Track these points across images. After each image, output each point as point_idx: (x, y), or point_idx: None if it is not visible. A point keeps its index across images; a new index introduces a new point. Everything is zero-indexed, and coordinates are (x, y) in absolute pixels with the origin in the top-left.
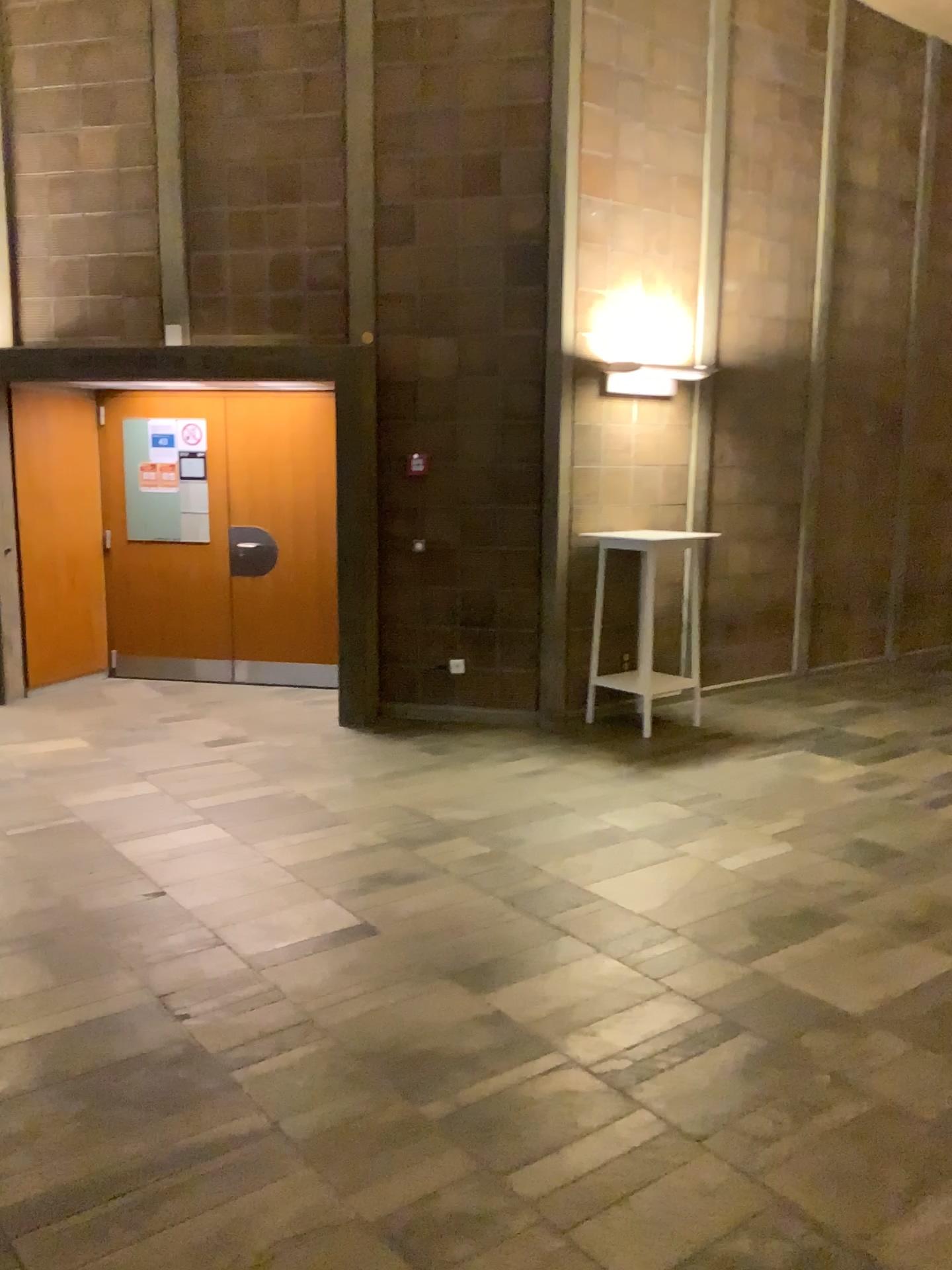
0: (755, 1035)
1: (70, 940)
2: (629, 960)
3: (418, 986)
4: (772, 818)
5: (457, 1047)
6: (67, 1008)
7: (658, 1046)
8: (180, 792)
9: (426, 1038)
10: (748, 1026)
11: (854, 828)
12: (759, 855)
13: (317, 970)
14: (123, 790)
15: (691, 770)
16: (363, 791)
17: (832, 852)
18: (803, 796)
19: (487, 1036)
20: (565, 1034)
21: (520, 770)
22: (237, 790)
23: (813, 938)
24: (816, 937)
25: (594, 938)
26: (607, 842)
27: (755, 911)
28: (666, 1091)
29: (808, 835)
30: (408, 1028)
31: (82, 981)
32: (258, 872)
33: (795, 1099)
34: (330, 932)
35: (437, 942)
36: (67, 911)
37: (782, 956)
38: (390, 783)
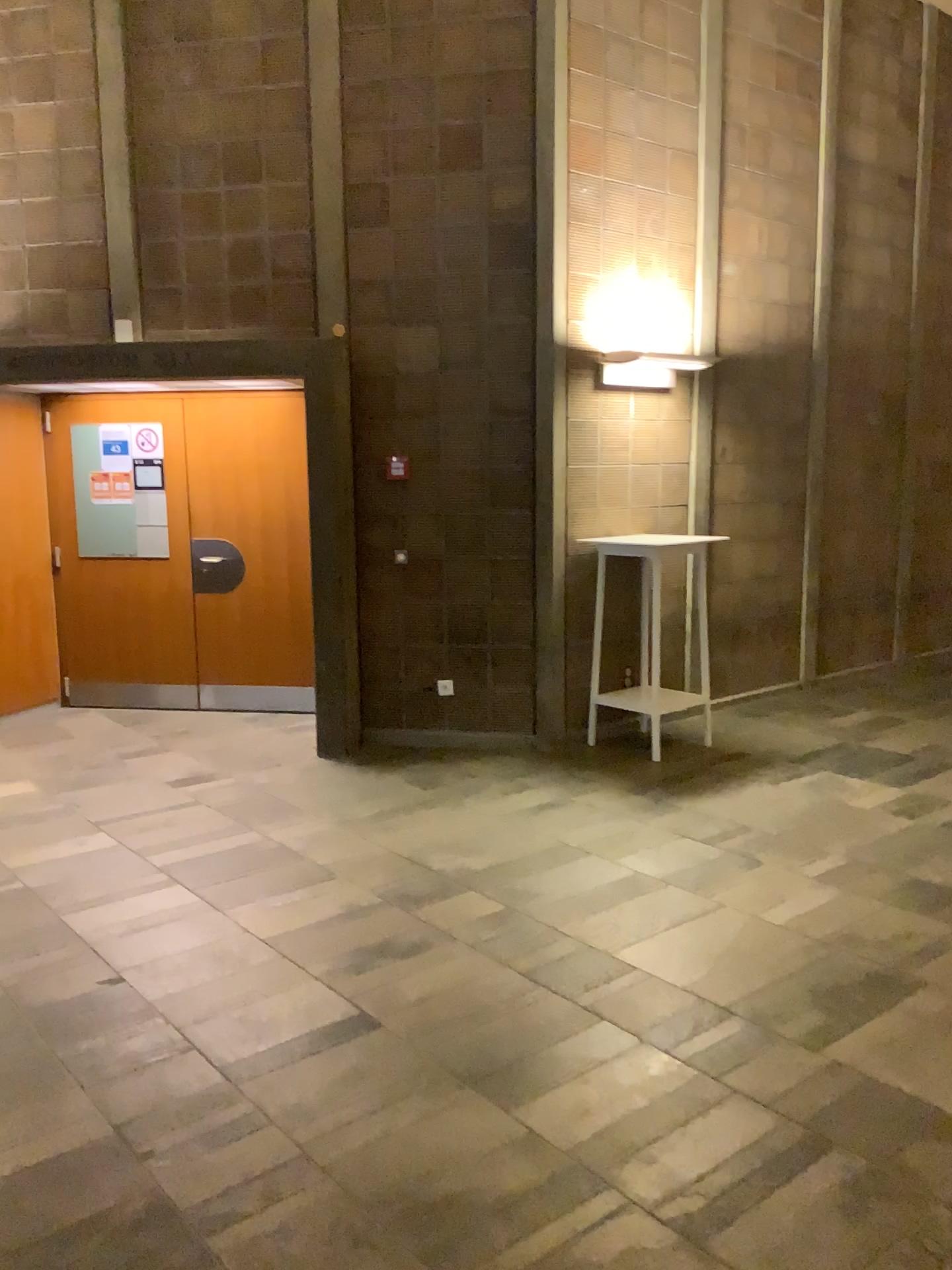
0: (849, 1154)
1: (9, 1051)
2: (680, 1052)
3: (433, 1099)
4: (813, 857)
5: (490, 1189)
6: (1, 1152)
7: (735, 1176)
8: (142, 845)
9: (449, 1177)
10: (839, 1141)
11: (906, 866)
12: (807, 904)
13: (310, 1081)
14: (77, 844)
15: (713, 800)
16: (350, 837)
17: (888, 898)
18: (841, 828)
19: (524, 1169)
20: (620, 1163)
21: (523, 805)
22: (206, 840)
23: (891, 1013)
24: (892, 1011)
25: (636, 1023)
26: (633, 893)
27: (816, 978)
28: (756, 1243)
29: (856, 877)
30: (426, 1163)
31: (21, 1110)
32: (234, 947)
33: (917, 1250)
34: (323, 1026)
35: (450, 1034)
36: (7, 1009)
37: (859, 1039)
38: (379, 826)
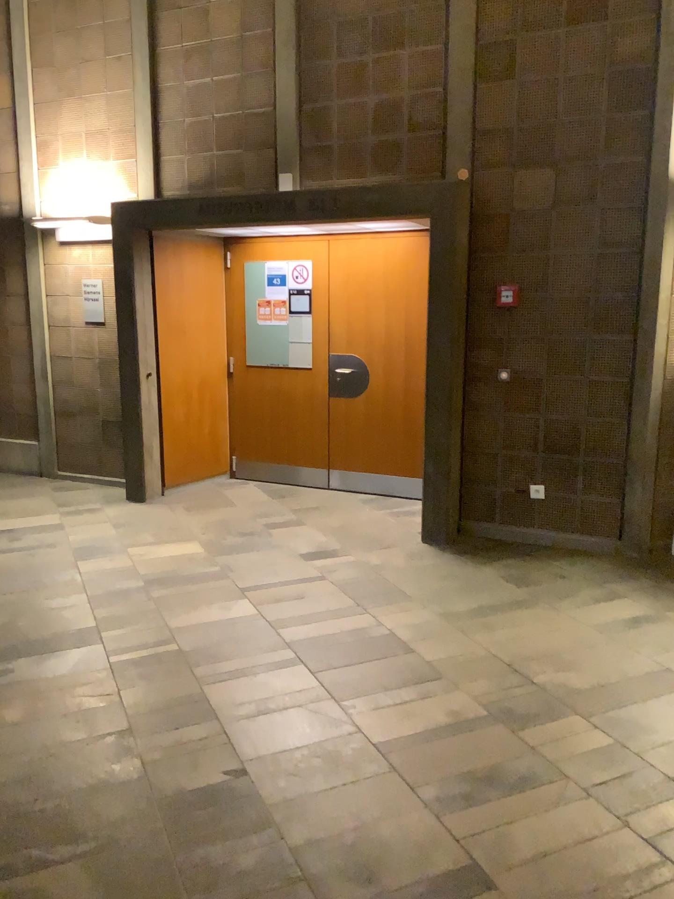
0: None
1: (132, 852)
2: None
3: None
4: None
5: None
6: None
7: None
8: (275, 619)
9: None
10: None
11: None
12: None
13: None
14: (223, 612)
15: None
16: (454, 632)
17: None
18: None
19: None
20: None
21: (617, 615)
22: (329, 621)
23: None
24: None
25: None
26: None
27: None
28: None
29: None
30: None
31: None
32: (348, 750)
33: None
34: (435, 878)
35: None
36: (140, 794)
37: None
38: (481, 622)
